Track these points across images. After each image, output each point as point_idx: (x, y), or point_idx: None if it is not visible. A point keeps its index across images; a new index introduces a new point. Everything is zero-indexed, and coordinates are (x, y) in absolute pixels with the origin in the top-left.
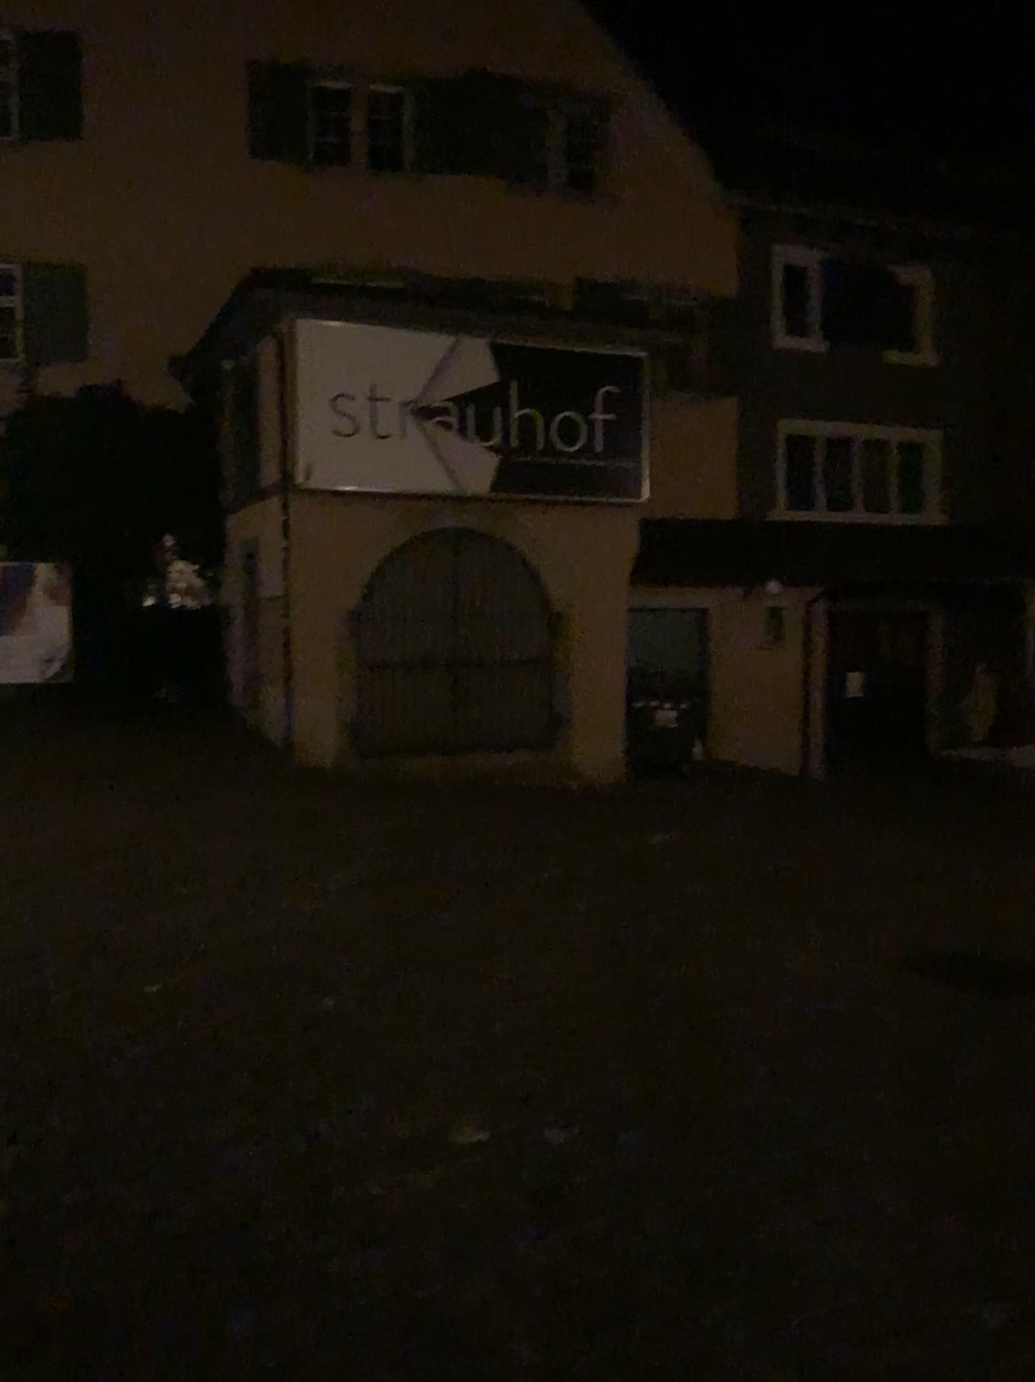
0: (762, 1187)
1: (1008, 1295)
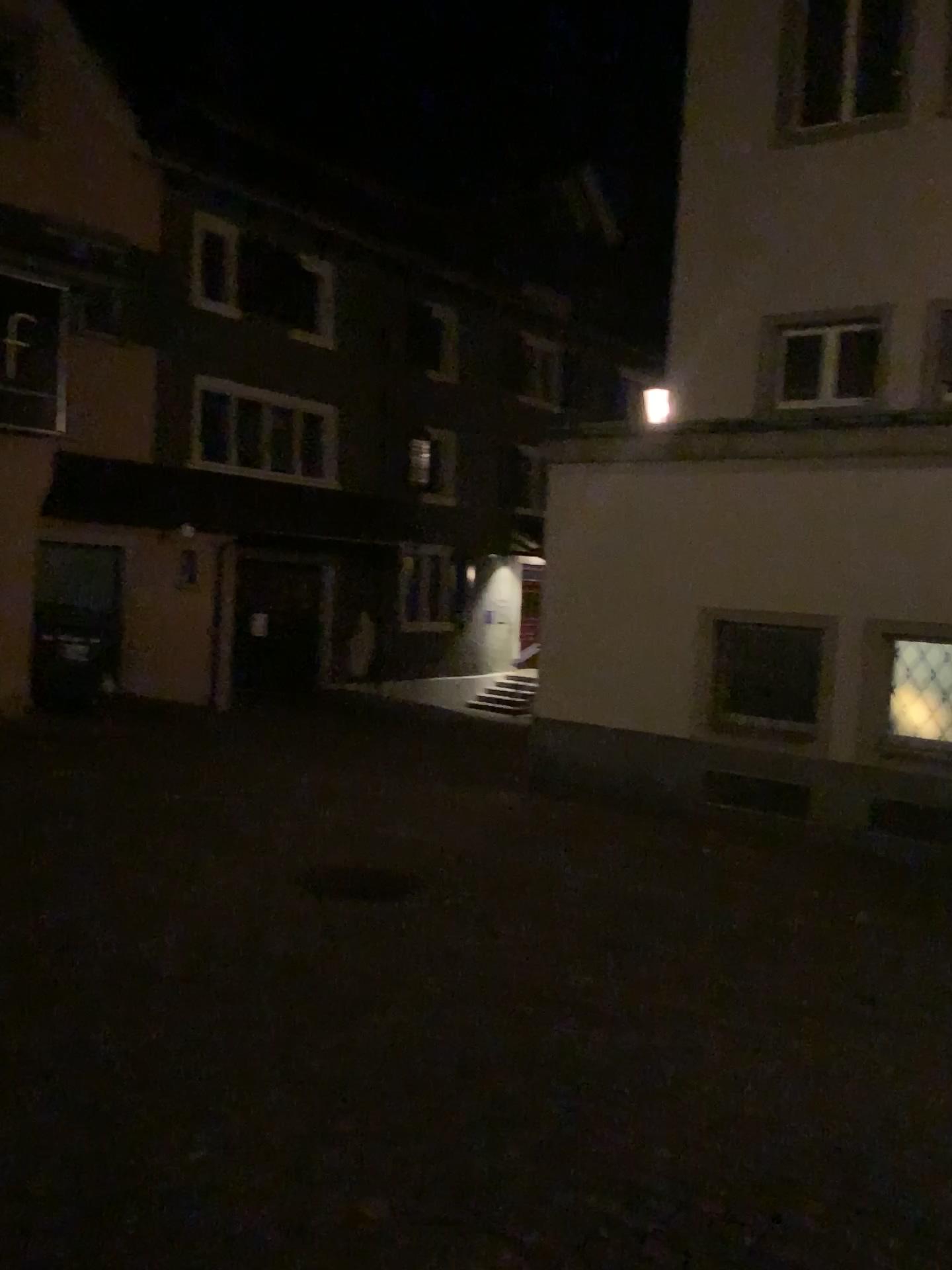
0: (162, 1127)
1: (389, 1187)
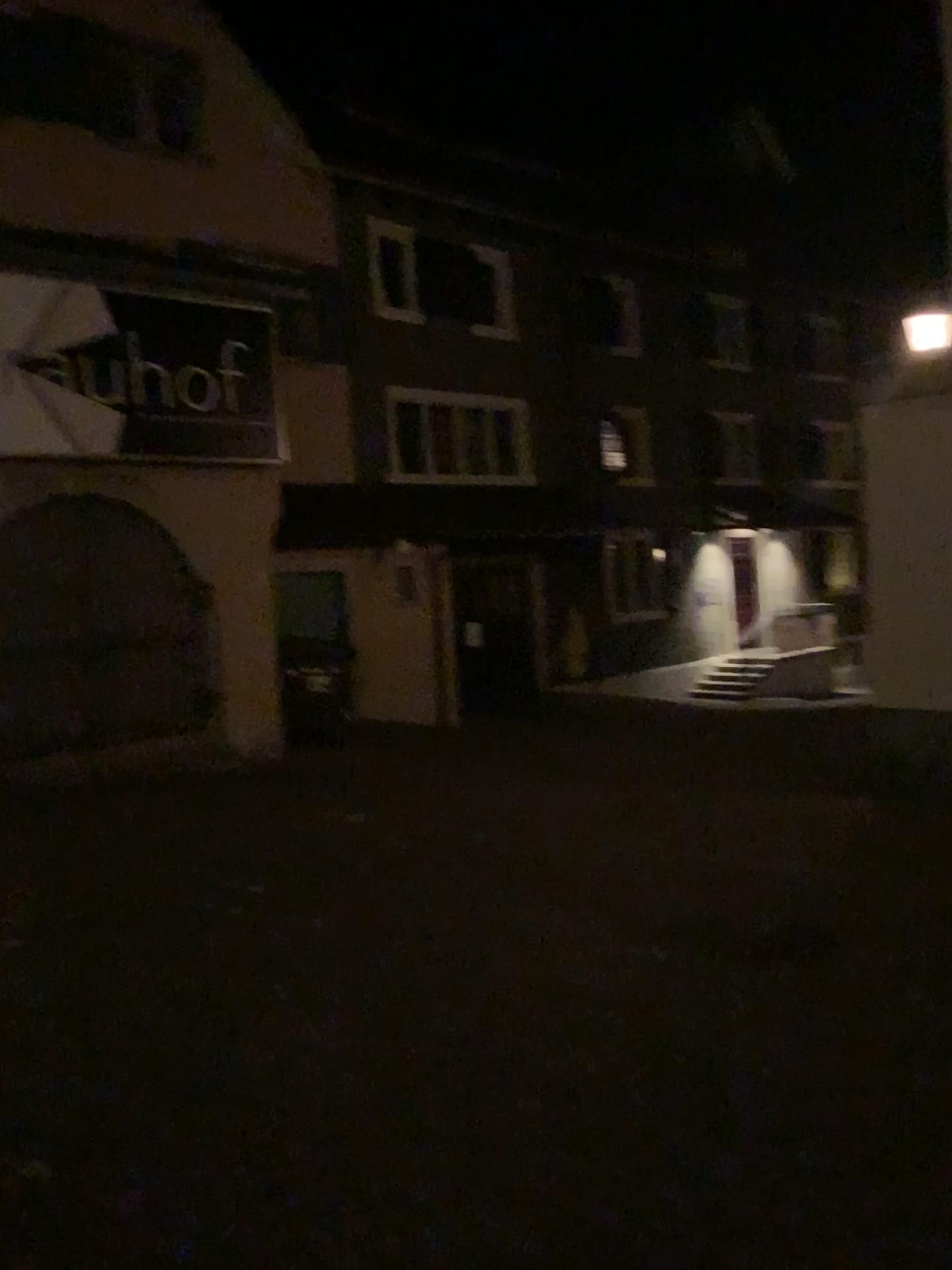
0: None
1: None
